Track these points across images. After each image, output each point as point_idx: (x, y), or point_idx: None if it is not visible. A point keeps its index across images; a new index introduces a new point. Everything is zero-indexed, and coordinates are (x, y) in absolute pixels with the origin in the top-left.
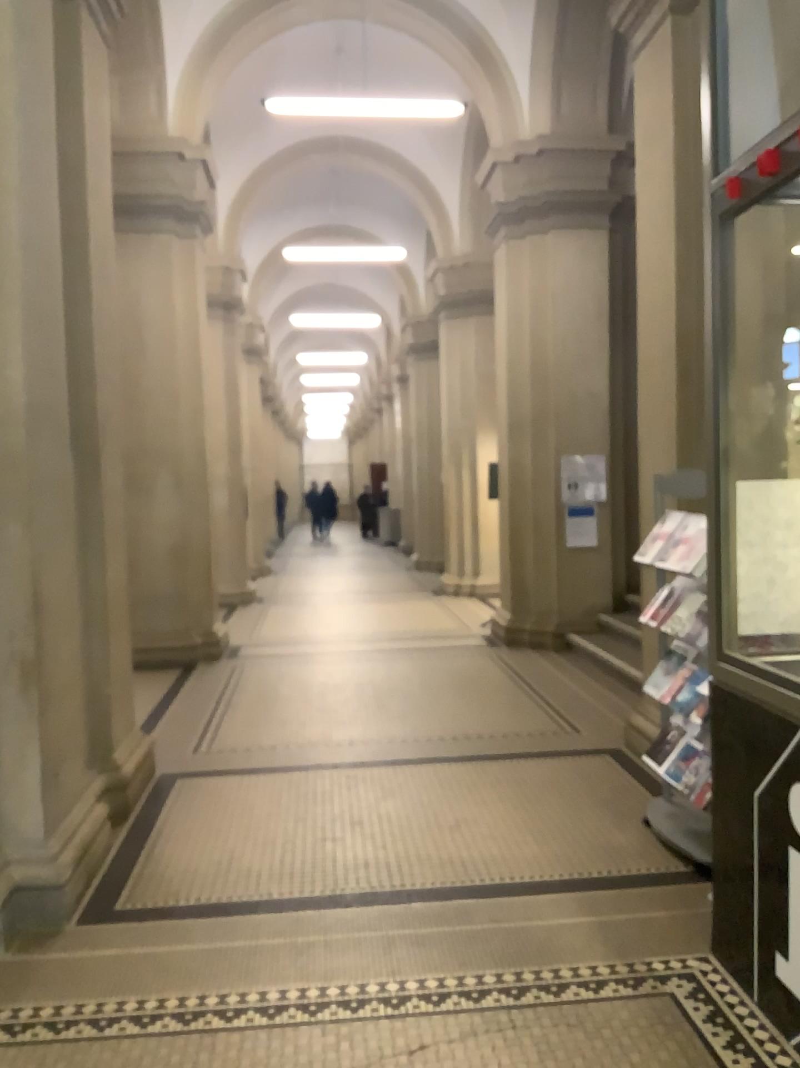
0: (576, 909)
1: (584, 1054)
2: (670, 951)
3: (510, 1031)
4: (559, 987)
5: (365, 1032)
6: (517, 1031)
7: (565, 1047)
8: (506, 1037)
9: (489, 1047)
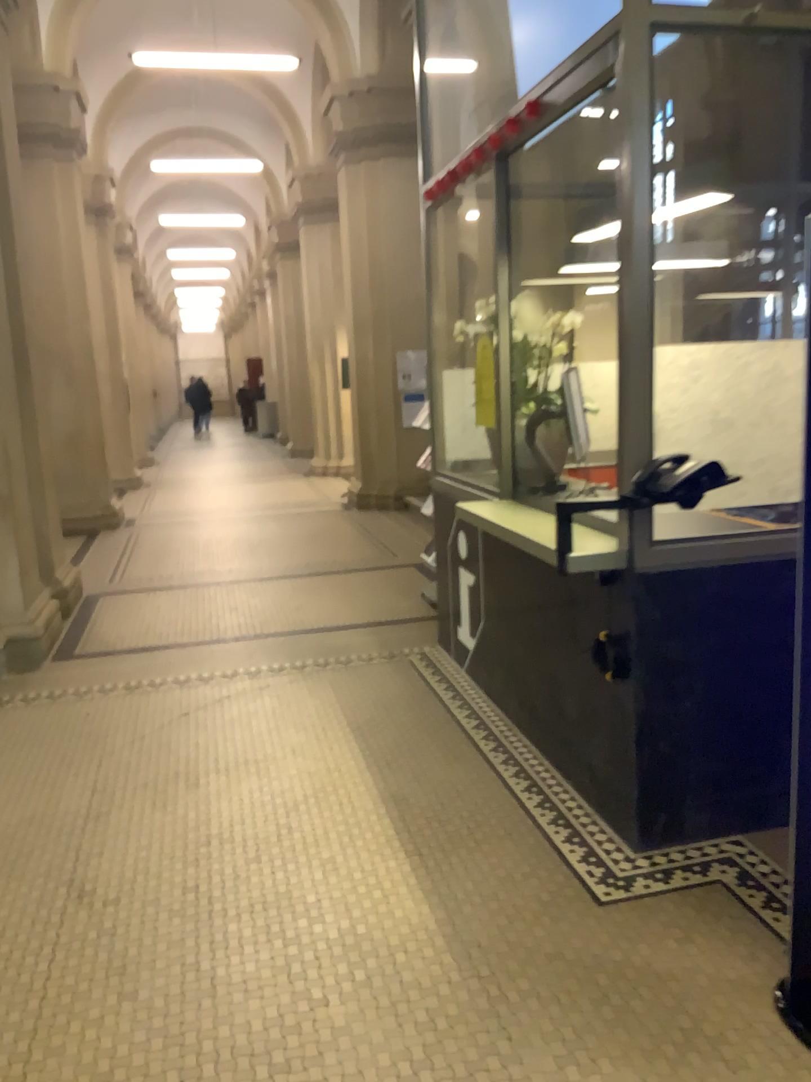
0: (365, 633)
1: (353, 682)
2: (413, 644)
3: (315, 677)
4: (346, 662)
5: (234, 684)
6: (318, 677)
7: (343, 680)
8: (312, 680)
9: (302, 683)
